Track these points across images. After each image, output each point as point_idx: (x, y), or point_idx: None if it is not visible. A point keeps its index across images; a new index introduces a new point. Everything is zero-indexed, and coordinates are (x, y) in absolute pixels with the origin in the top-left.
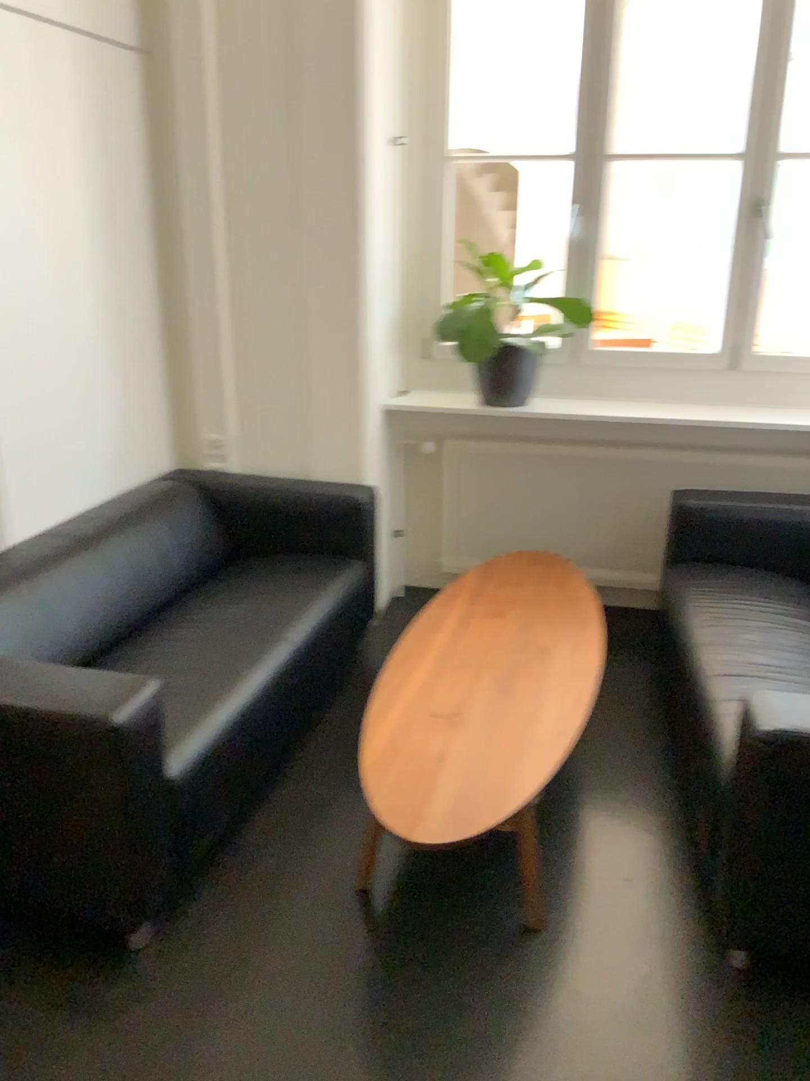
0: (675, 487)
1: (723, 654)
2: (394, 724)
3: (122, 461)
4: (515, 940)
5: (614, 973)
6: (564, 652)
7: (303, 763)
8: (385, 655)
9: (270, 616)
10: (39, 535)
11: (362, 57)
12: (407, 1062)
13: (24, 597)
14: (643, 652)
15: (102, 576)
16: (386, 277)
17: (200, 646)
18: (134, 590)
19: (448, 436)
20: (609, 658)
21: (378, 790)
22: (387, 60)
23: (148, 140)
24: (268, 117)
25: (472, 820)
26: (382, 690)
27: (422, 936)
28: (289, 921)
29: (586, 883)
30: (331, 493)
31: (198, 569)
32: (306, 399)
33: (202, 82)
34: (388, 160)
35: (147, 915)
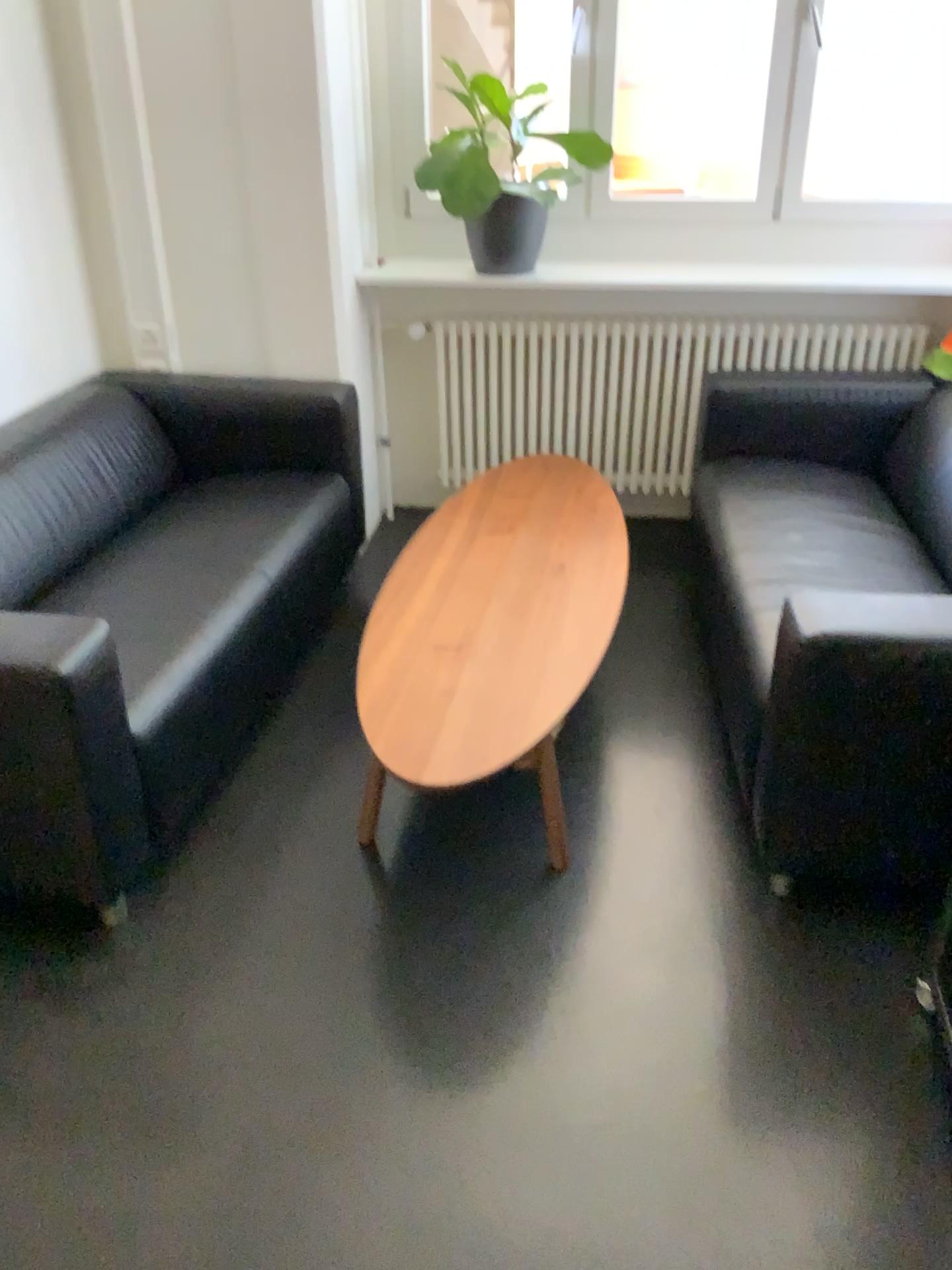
0: (711, 368)
1: (765, 559)
2: (389, 661)
3: (33, 365)
4: (538, 886)
5: (647, 910)
6: (584, 568)
7: (287, 714)
8: (377, 586)
9: (234, 545)
10: None
11: None
12: (425, 1018)
13: None
14: (676, 565)
15: (23, 507)
16: (348, 110)
17: (152, 585)
18: (66, 522)
19: (437, 317)
20: (637, 574)
21: (375, 734)
22: None
23: None
24: None
25: (483, 759)
26: (374, 623)
27: (434, 889)
28: (284, 884)
29: (615, 821)
30: (298, 394)
31: (143, 494)
32: (259, 276)
33: None
34: None
35: (120, 889)
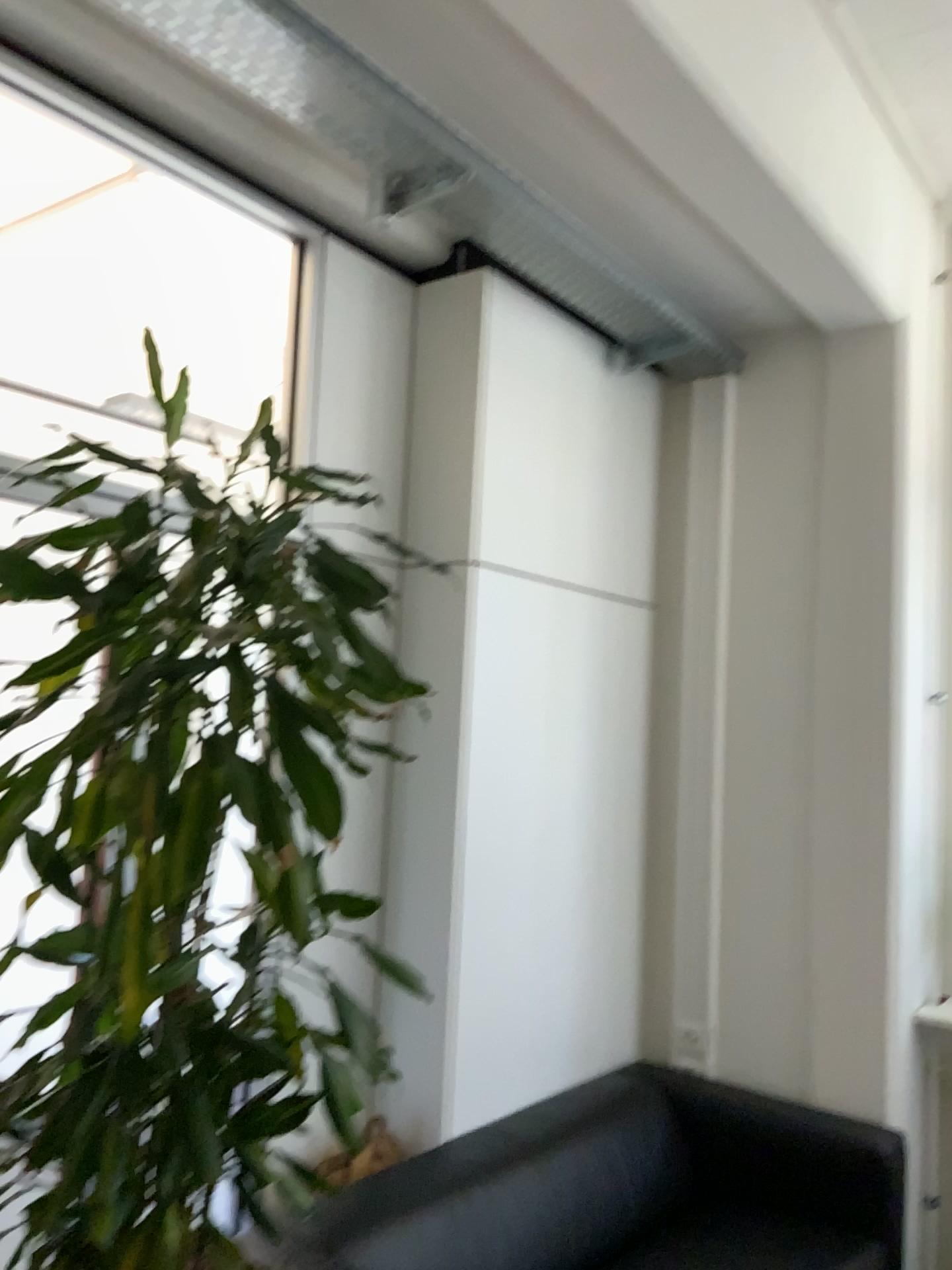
0: None
1: None
2: None
3: (577, 1044)
4: None
5: None
6: None
7: None
8: None
9: None
10: (475, 1128)
11: (891, 611)
12: None
13: (450, 1216)
14: None
15: (540, 1200)
16: (917, 851)
17: None
18: (575, 1226)
19: None
20: None
21: None
22: (921, 614)
23: (646, 688)
24: (778, 667)
25: None
26: None
27: None
28: None
29: None
30: (836, 1130)
31: (654, 1207)
32: (806, 993)
33: (709, 632)
34: (921, 718)
35: None
